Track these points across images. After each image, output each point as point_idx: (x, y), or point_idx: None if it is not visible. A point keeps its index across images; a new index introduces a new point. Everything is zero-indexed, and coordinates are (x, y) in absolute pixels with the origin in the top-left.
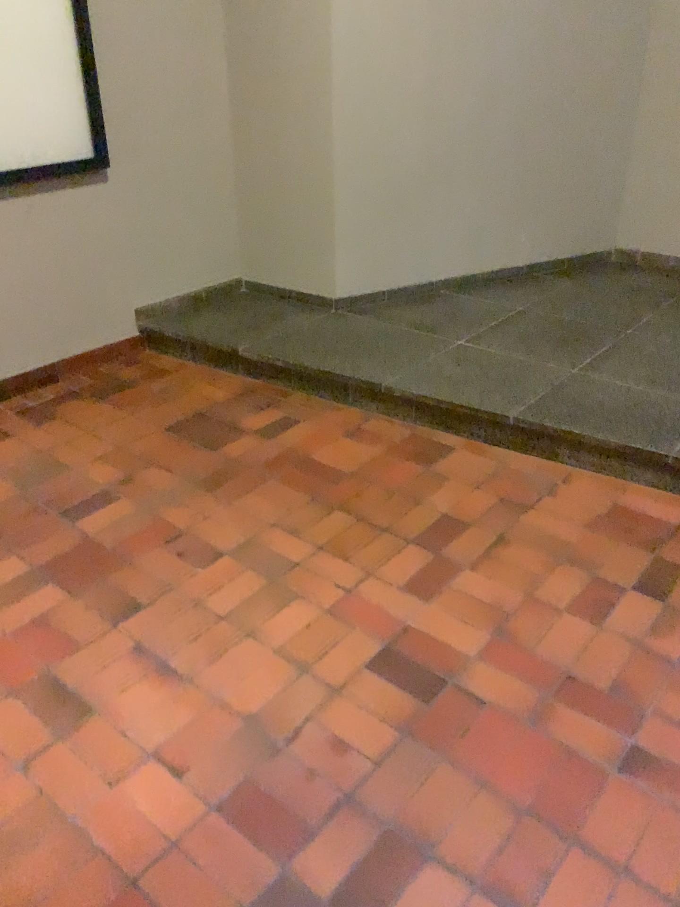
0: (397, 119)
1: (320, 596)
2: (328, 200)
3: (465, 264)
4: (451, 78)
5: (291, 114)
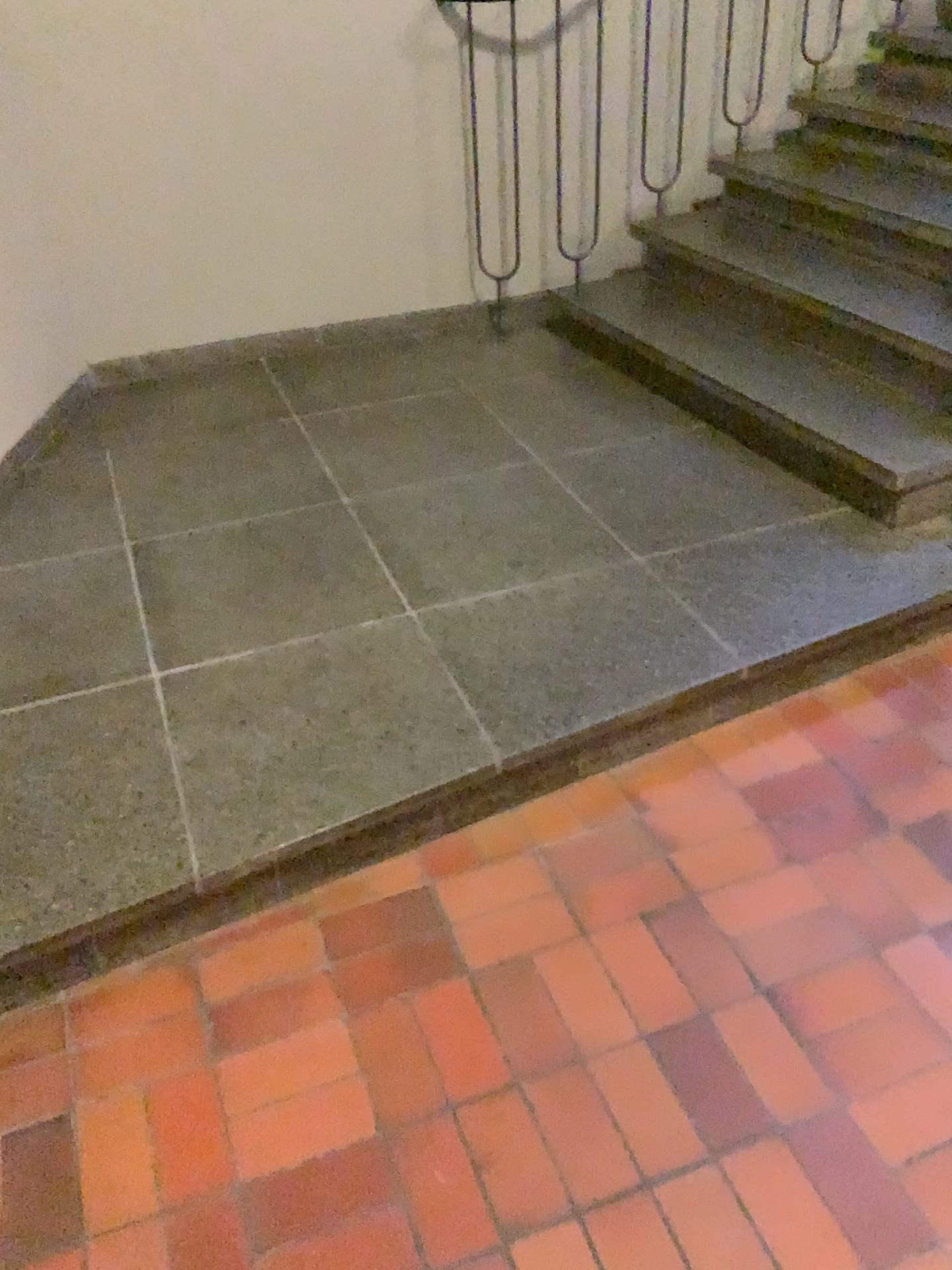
0: None
1: None
2: None
3: None
4: None
5: None
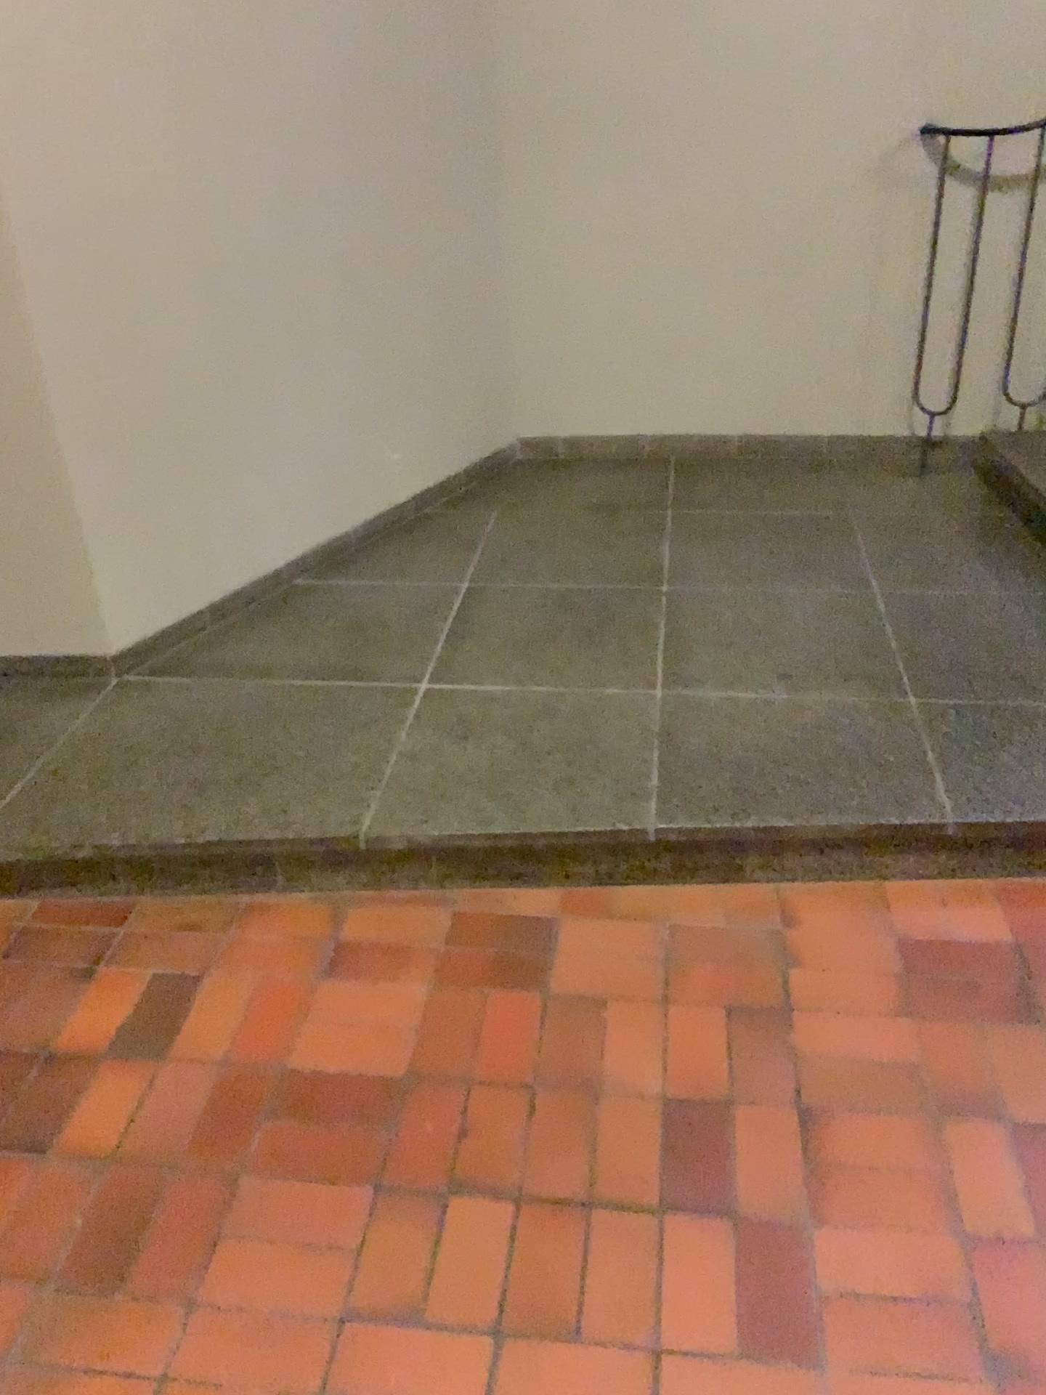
0: (157, 271)
1: None
2: (53, 458)
3: (322, 521)
4: (235, 179)
5: None
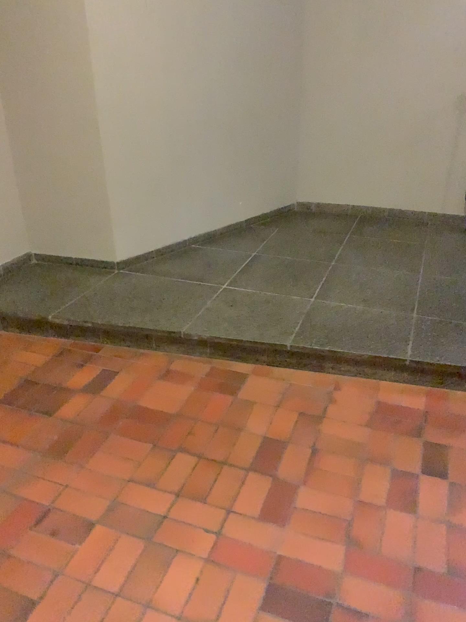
0: (148, 122)
1: (195, 544)
2: (102, 187)
3: (205, 224)
4: (183, 91)
5: (63, 122)
